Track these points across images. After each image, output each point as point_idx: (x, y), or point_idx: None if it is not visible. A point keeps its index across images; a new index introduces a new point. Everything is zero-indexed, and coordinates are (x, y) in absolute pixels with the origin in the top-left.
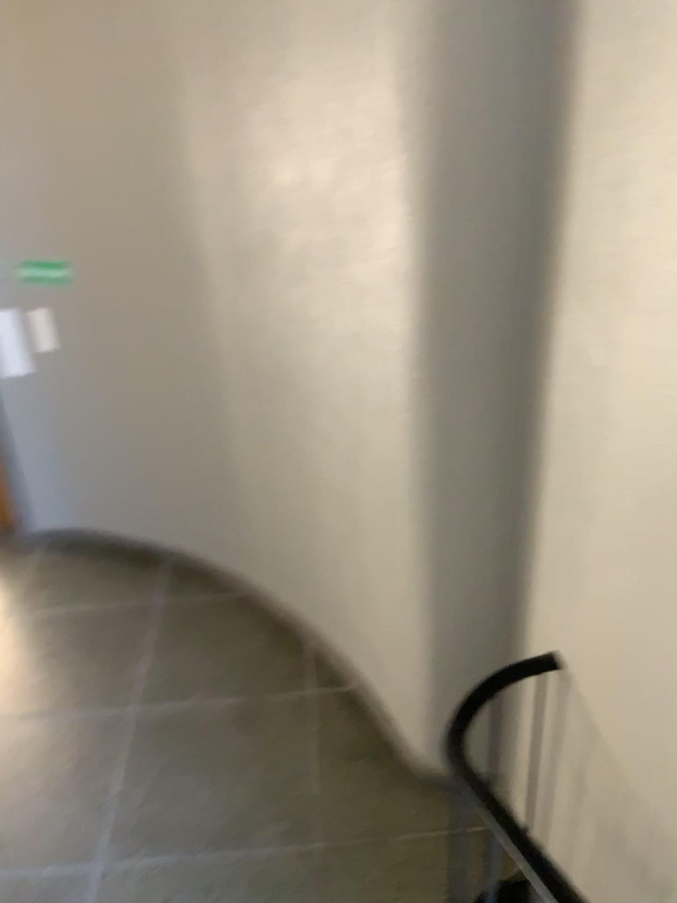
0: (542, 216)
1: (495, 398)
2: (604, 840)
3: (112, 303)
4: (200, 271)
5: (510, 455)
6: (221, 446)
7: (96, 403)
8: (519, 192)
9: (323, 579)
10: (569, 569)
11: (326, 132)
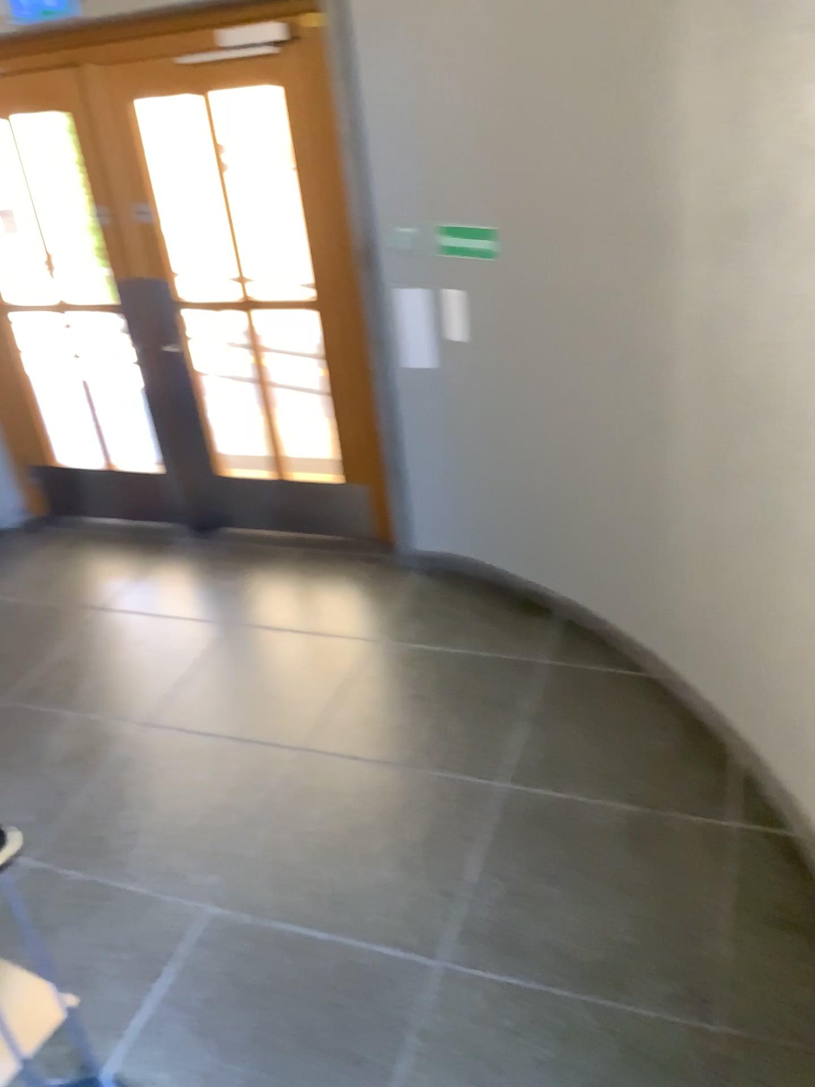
0: None
1: None
2: None
3: (542, 283)
4: (665, 242)
5: None
6: (658, 484)
7: (504, 411)
8: None
9: (781, 686)
10: None
11: None
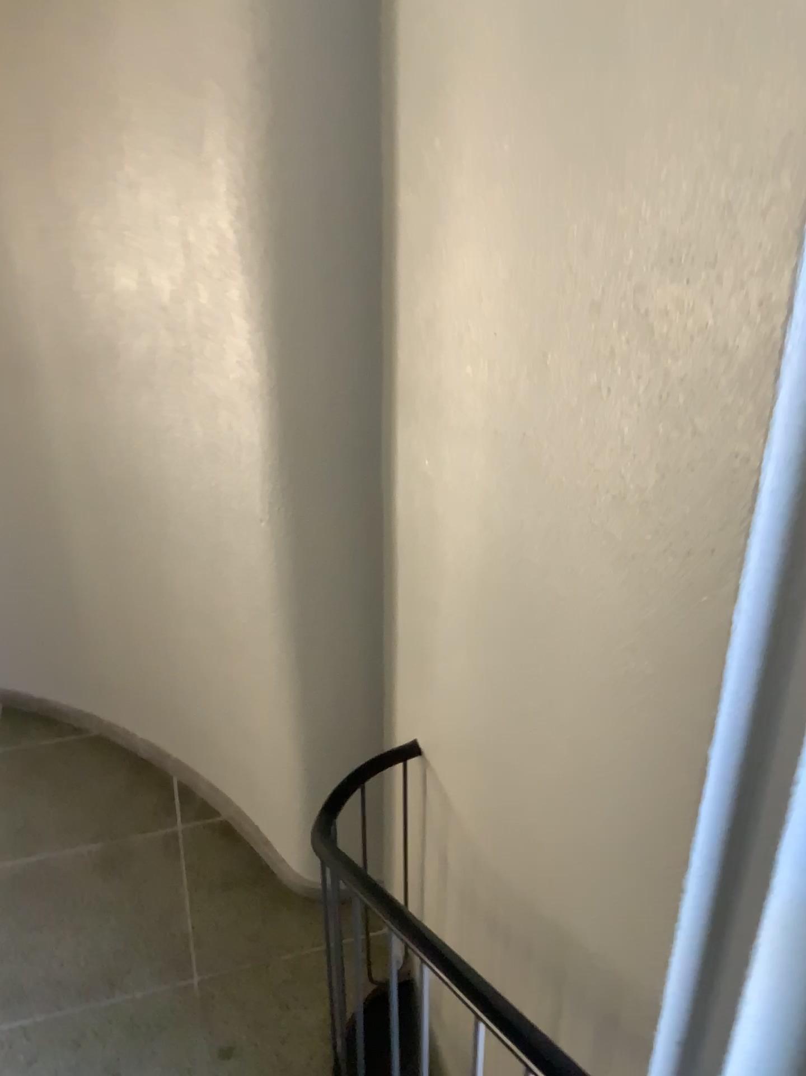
0: (378, 332)
1: (347, 502)
2: (464, 904)
3: None
4: (28, 375)
5: (365, 556)
6: (61, 567)
7: None
8: (356, 309)
9: (185, 703)
10: (420, 658)
11: (166, 241)
